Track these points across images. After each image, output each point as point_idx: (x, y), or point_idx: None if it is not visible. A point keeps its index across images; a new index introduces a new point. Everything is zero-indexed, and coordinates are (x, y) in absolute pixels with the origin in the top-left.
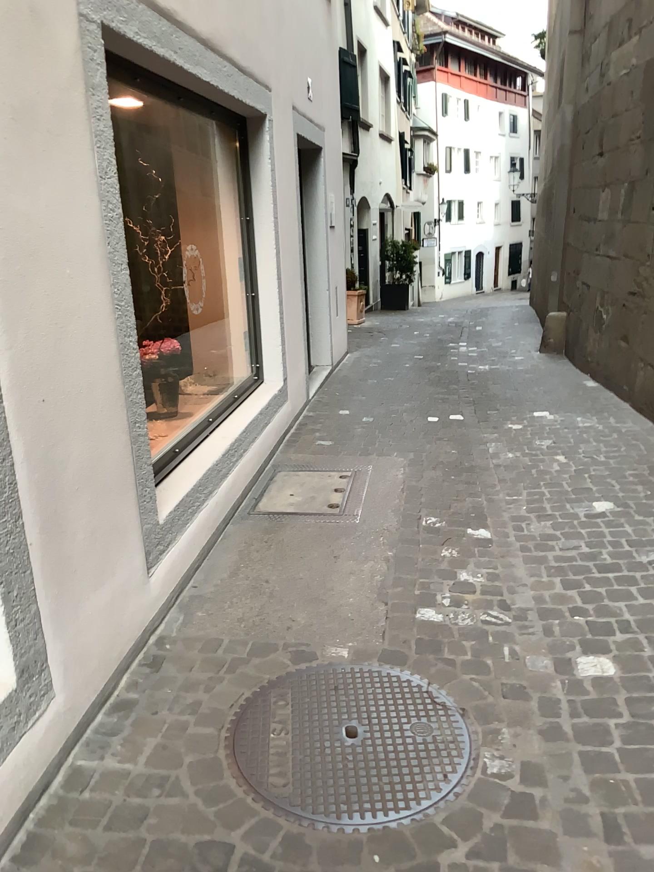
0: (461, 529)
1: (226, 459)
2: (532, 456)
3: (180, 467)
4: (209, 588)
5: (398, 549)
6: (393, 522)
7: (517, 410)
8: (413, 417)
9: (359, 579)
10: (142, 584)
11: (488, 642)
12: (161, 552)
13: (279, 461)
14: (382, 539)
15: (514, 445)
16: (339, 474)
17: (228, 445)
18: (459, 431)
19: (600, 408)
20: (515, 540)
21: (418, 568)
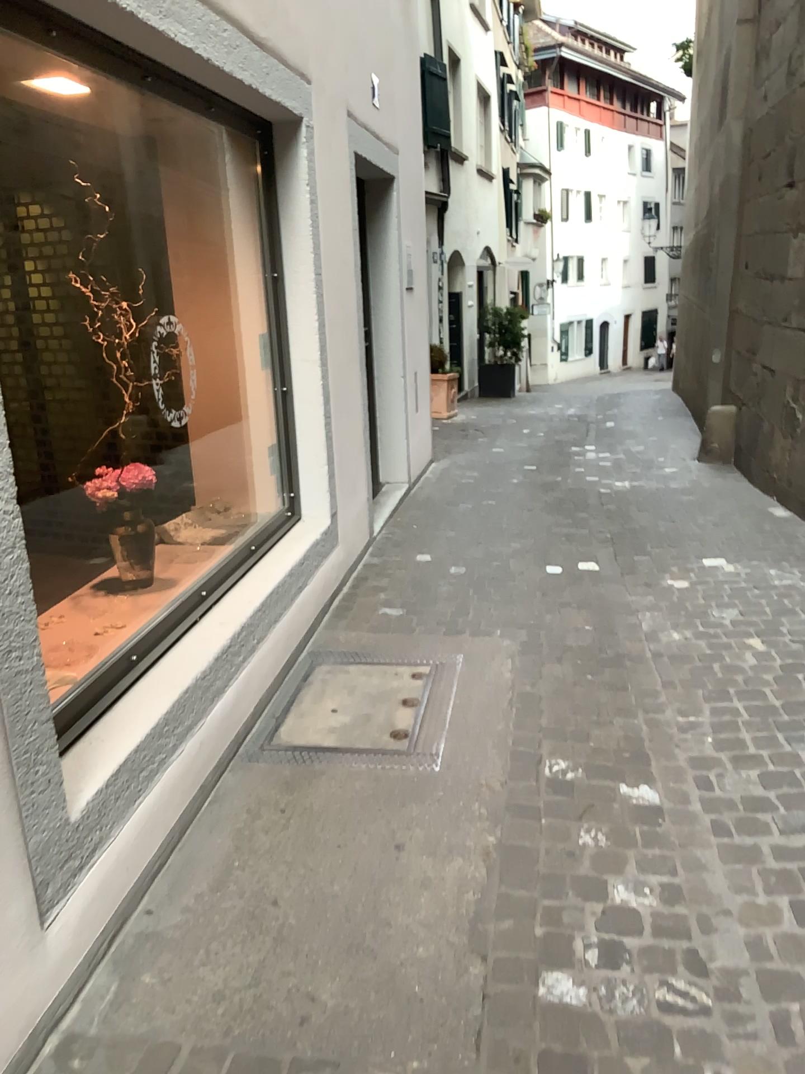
0: (608, 785)
1: (223, 664)
2: (709, 641)
3: (136, 689)
4: (173, 916)
5: (505, 827)
6: (496, 769)
7: (678, 557)
8: (524, 568)
9: (437, 893)
10: (25, 951)
11: (676, 1064)
12: (77, 869)
13: (320, 644)
14: (477, 804)
15: (680, 621)
16: (410, 671)
17: (227, 640)
18: (594, 592)
19: (800, 553)
20: (700, 811)
21: (539, 869)
